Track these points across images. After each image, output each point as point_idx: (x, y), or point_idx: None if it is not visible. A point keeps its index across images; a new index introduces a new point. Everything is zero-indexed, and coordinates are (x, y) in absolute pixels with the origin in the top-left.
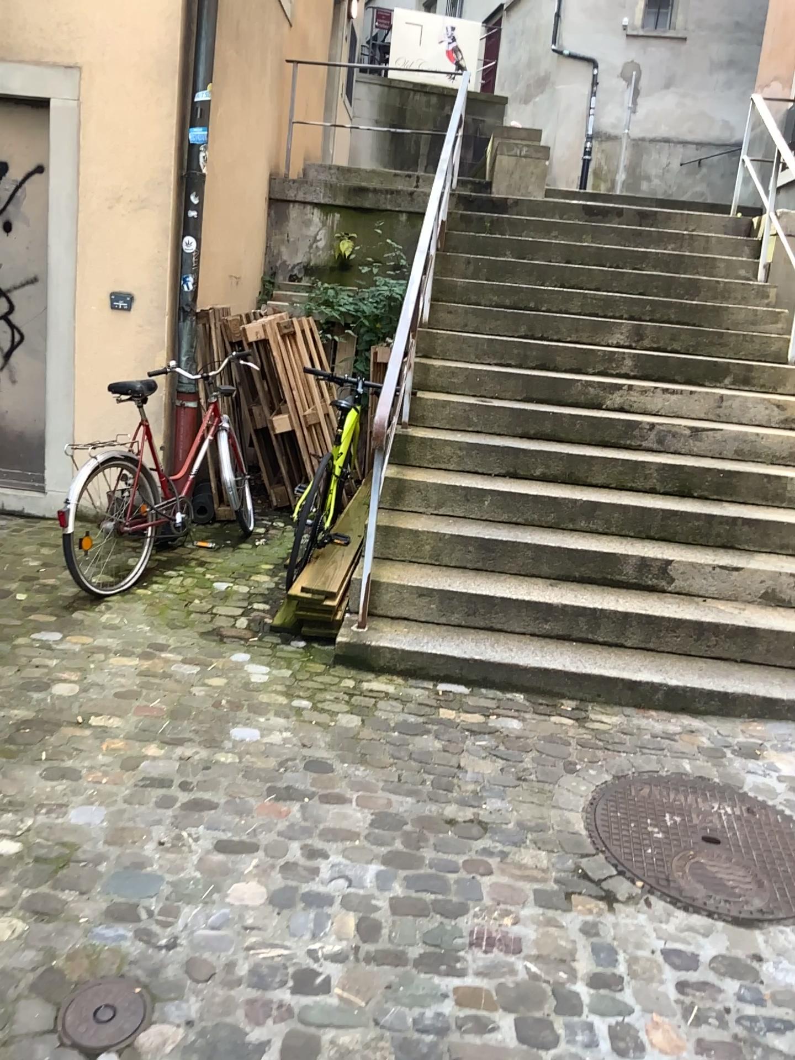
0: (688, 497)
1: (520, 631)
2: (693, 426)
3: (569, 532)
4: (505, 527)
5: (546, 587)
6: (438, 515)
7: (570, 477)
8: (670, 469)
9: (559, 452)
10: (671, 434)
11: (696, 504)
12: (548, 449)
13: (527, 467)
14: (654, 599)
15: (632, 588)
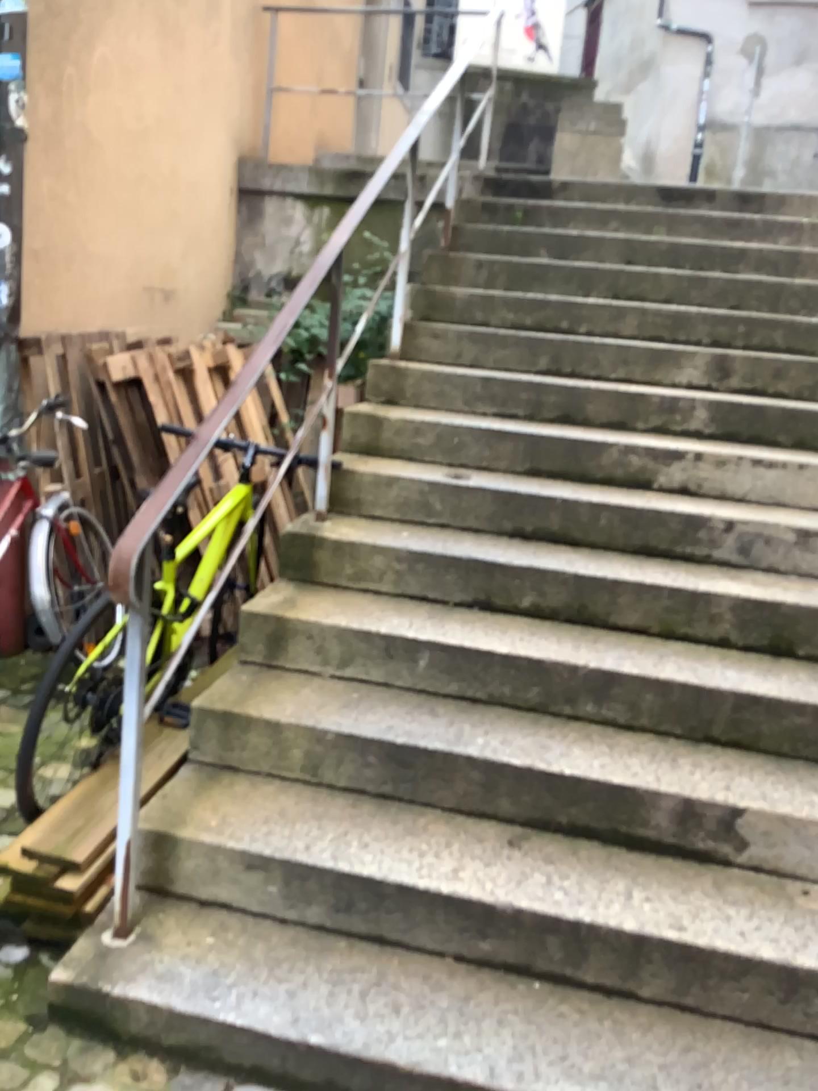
0: (784, 660)
1: (429, 950)
2: (799, 525)
3: (557, 726)
4: (444, 715)
5: (496, 847)
6: (334, 683)
7: (579, 615)
8: (755, 606)
9: (566, 569)
10: (762, 539)
11: (796, 676)
12: (546, 562)
13: (506, 595)
14: (700, 888)
15: (661, 858)
